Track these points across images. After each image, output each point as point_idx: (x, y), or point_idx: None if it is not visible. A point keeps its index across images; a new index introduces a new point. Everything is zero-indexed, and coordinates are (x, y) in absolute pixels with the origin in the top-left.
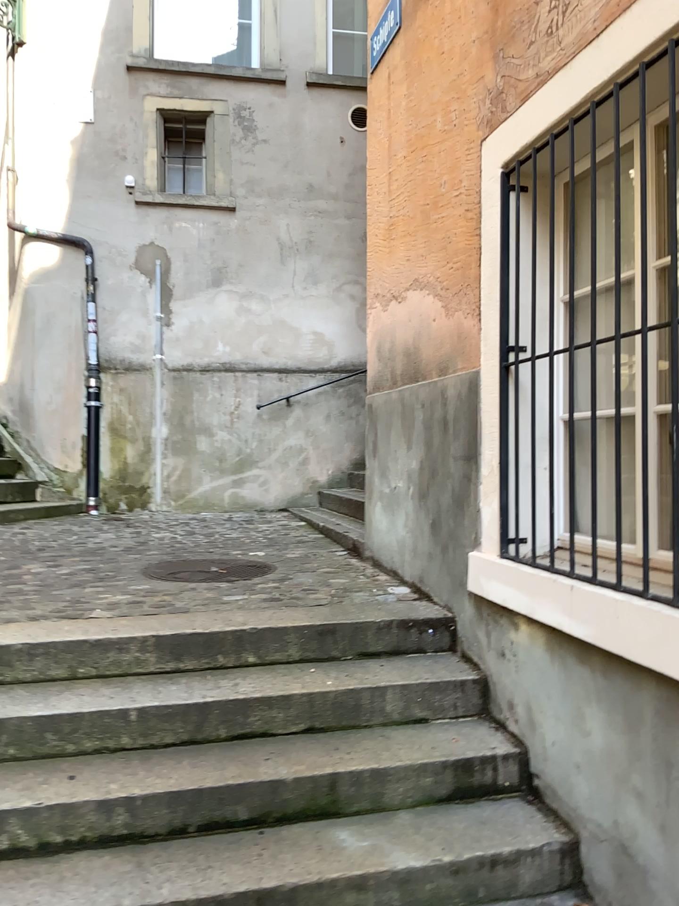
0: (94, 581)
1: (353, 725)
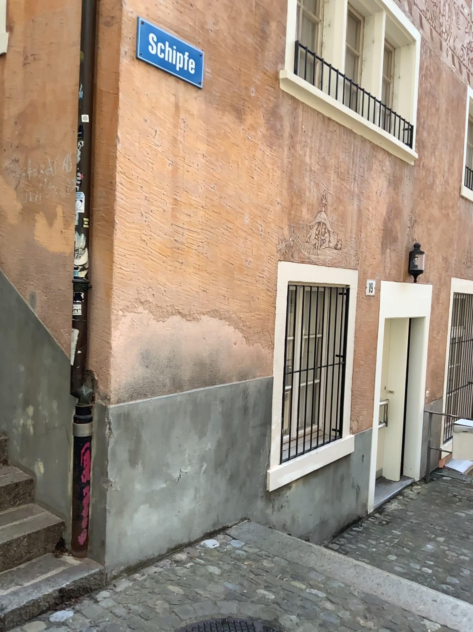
0: None
1: None
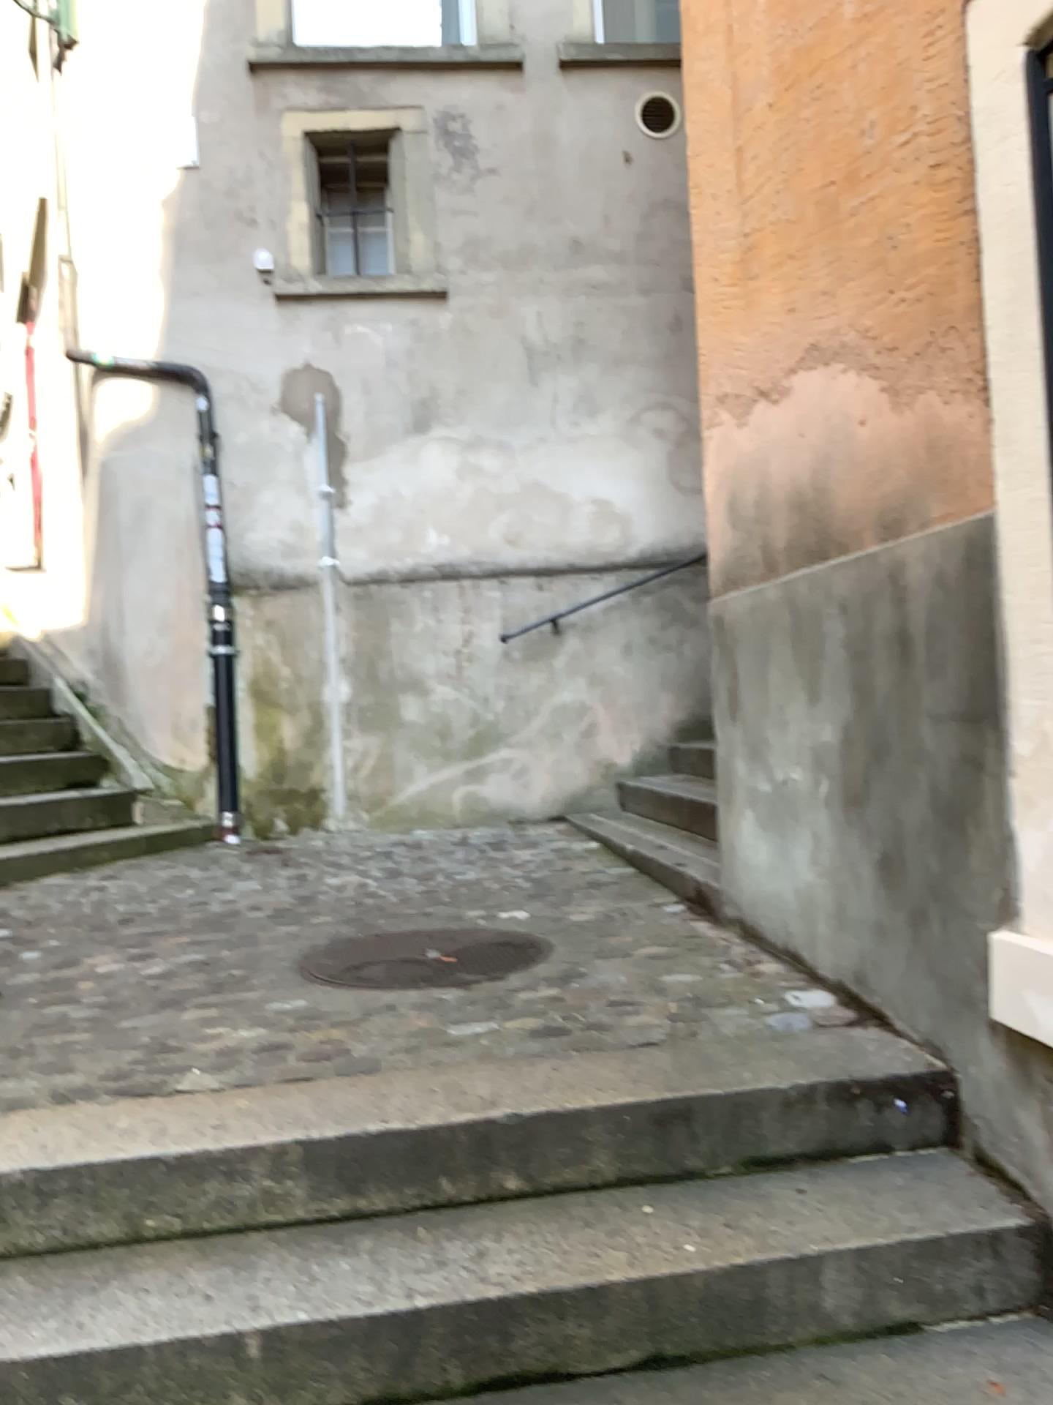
0: (200, 994)
1: (755, 1351)
